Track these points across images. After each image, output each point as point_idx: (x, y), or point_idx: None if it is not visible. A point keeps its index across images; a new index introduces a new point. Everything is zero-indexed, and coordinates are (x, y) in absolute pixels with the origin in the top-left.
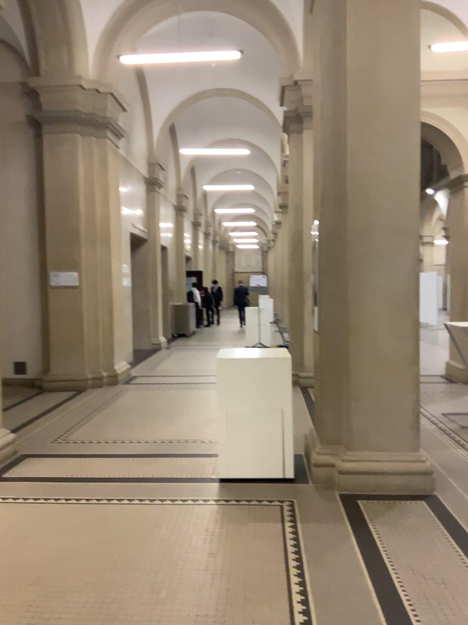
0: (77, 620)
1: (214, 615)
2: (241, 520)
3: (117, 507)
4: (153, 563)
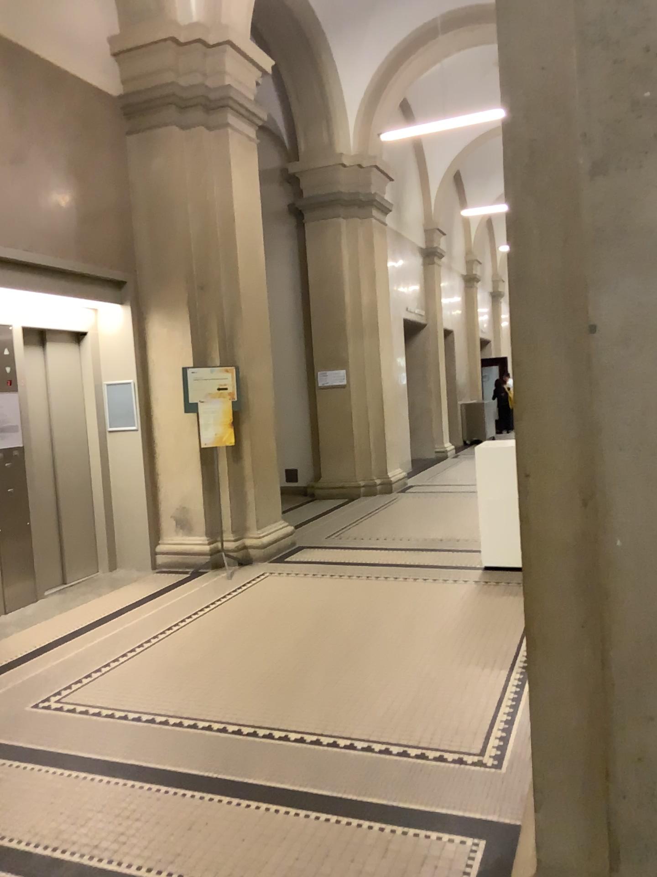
0: (350, 637)
1: (455, 641)
2: (496, 593)
3: (384, 581)
4: (411, 614)
